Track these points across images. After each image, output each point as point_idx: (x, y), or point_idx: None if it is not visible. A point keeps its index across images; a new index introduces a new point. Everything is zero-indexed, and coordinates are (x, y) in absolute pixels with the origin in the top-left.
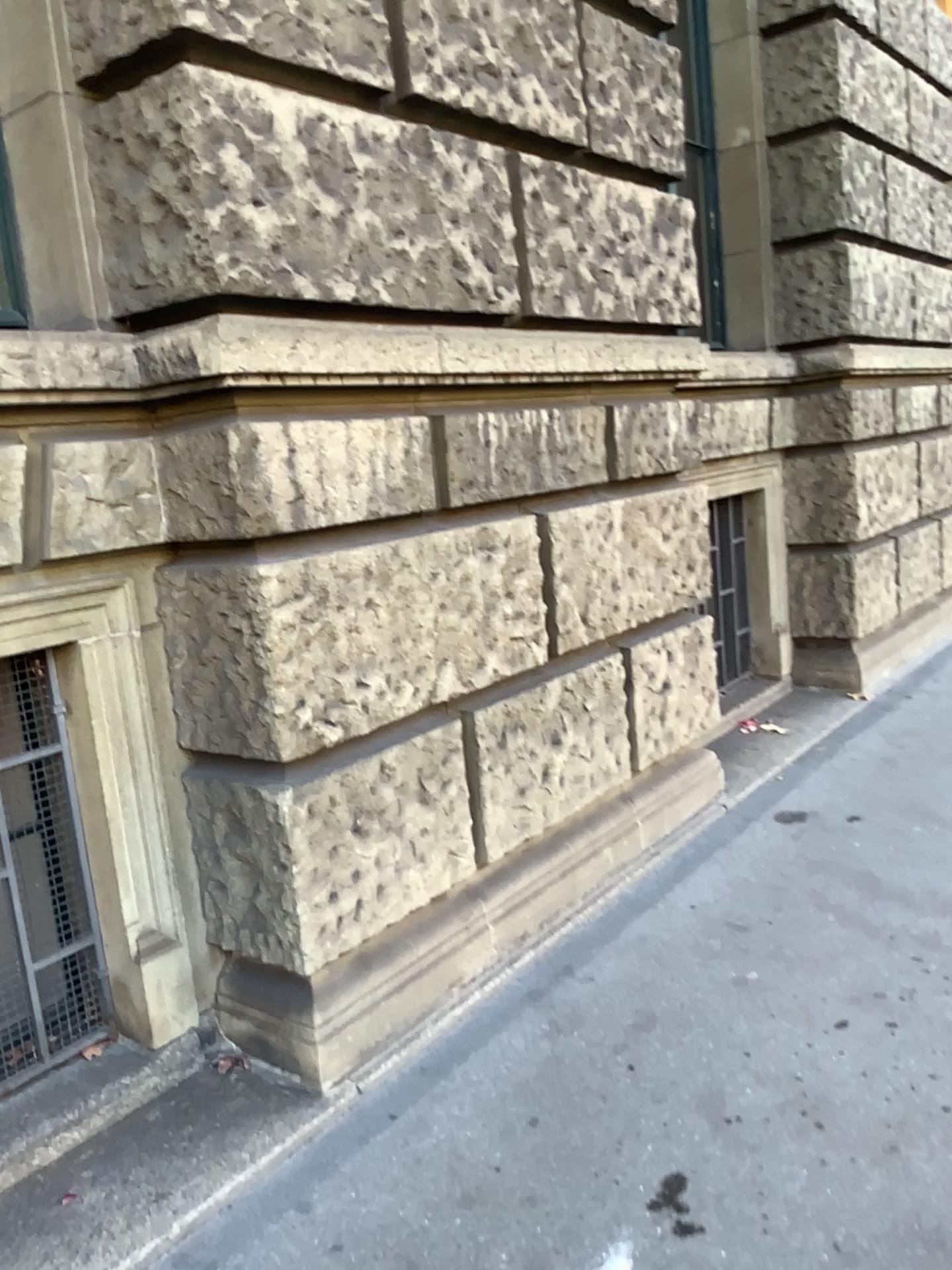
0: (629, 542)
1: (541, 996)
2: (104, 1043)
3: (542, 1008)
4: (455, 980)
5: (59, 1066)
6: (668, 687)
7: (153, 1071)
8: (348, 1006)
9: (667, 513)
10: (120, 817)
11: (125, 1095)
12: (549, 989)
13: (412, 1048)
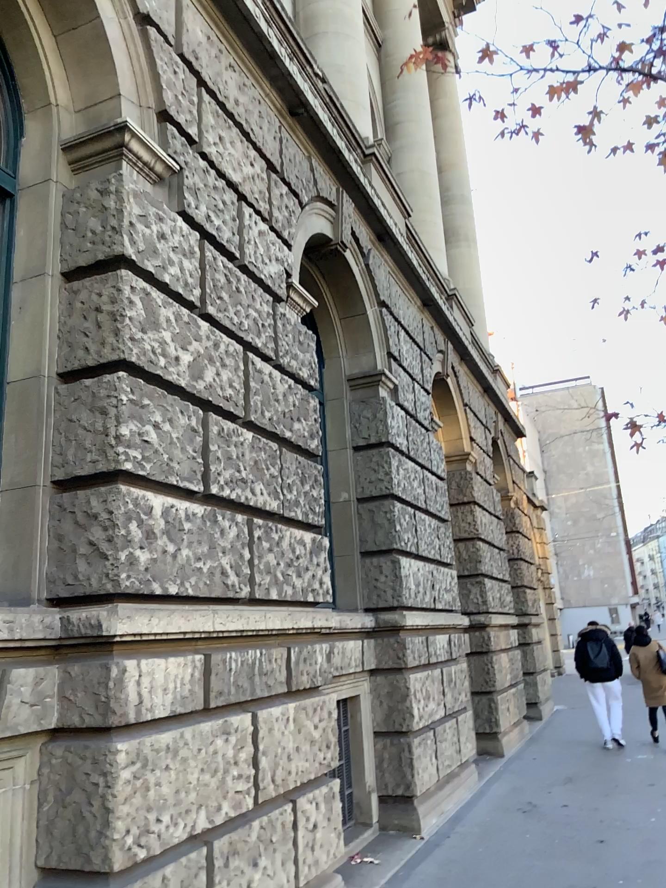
0: (295, 730)
1: None
2: None
3: None
4: None
5: None
6: (315, 827)
7: None
8: None
9: (315, 712)
10: None
11: None
12: None
13: None
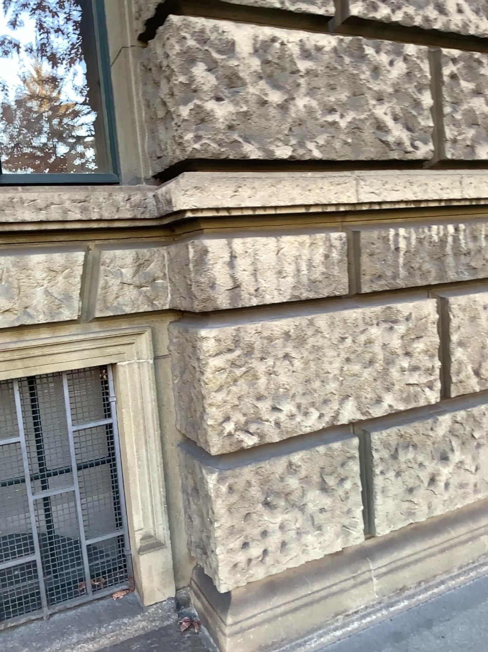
0: None
1: (403, 637)
2: (127, 591)
3: (399, 648)
4: (341, 610)
5: (99, 599)
6: None
7: (145, 617)
8: (255, 614)
9: None
10: (137, 466)
11: (125, 629)
12: (410, 633)
13: (300, 651)
